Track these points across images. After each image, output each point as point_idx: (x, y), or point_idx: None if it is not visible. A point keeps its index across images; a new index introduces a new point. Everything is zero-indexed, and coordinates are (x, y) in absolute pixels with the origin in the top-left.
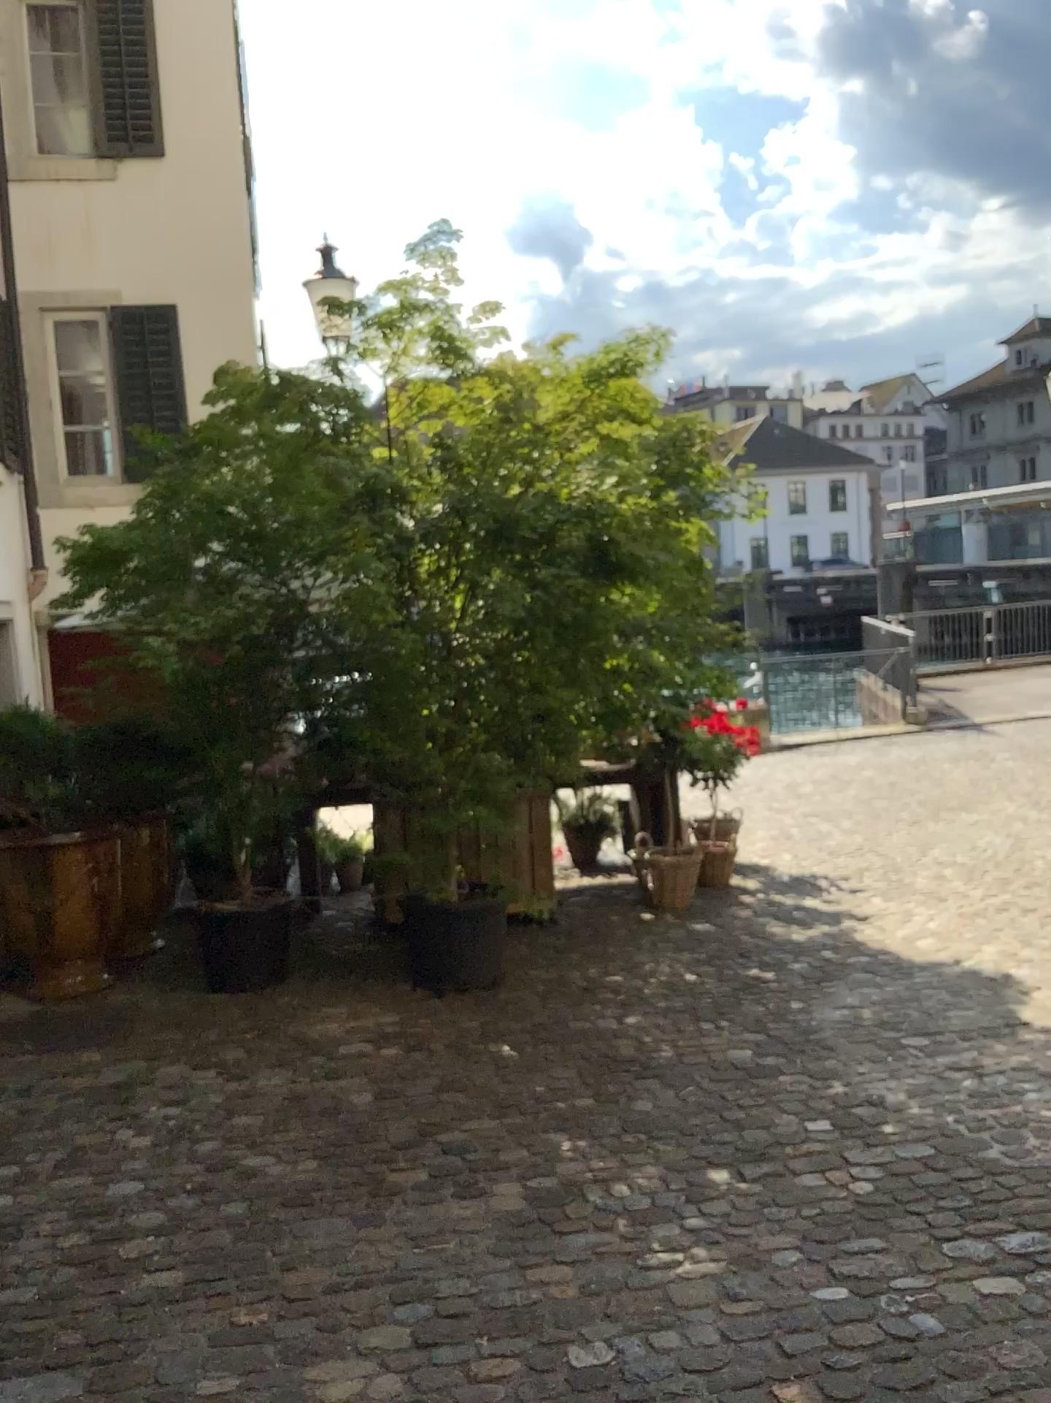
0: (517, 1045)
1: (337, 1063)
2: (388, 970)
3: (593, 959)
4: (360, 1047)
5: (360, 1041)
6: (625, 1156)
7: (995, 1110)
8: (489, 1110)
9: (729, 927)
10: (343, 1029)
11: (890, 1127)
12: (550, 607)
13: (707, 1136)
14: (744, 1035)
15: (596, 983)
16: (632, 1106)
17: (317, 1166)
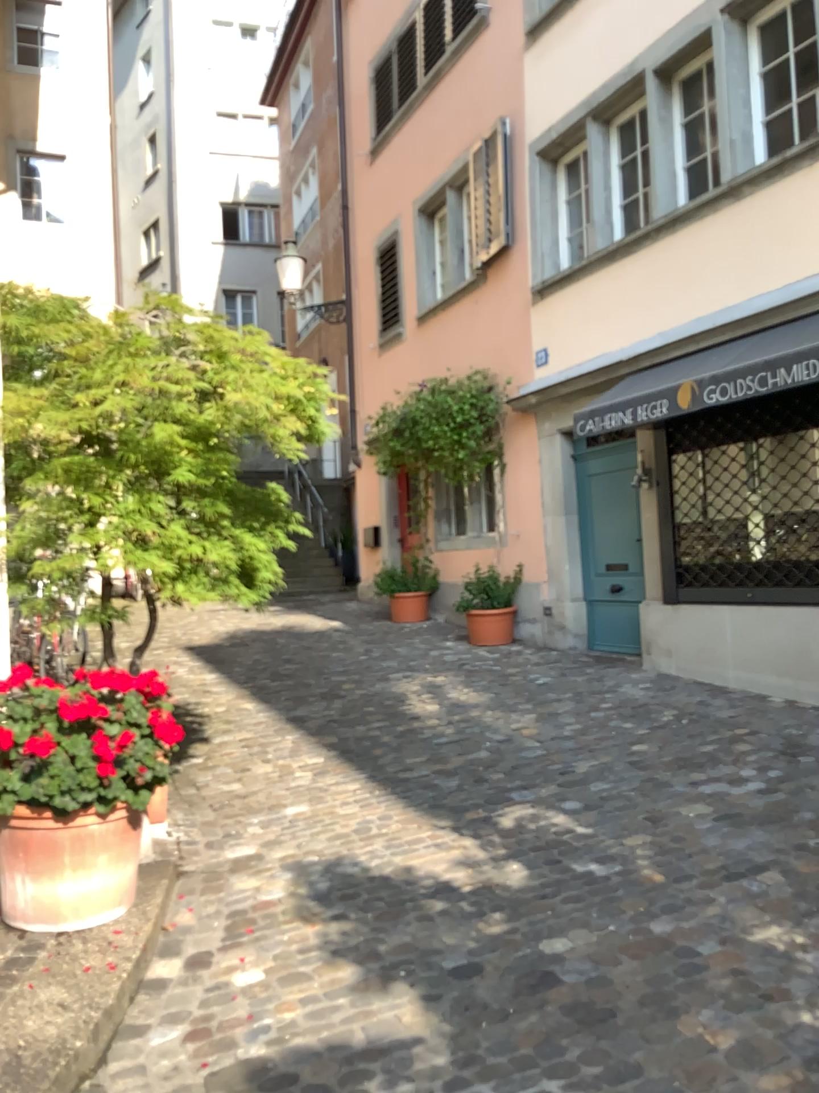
0: None
1: None
2: None
3: None
4: None
5: None
6: None
7: None
8: None
9: None
10: None
11: None
12: None
13: None
14: None
15: None
16: None
17: None
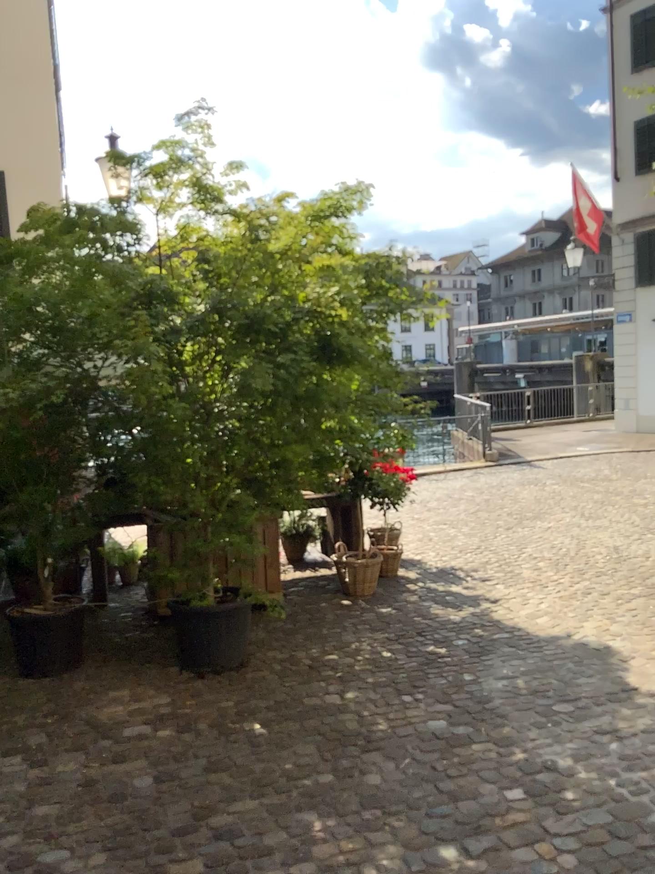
0: (265, 724)
1: (121, 748)
2: (158, 656)
3: (313, 643)
4: (139, 731)
5: (140, 725)
6: (369, 836)
7: (647, 776)
8: (250, 792)
9: (406, 614)
10: (125, 711)
11: (573, 796)
12: (286, 382)
13: (432, 813)
14: (438, 708)
15: (318, 664)
16: (365, 782)
17: (105, 862)
